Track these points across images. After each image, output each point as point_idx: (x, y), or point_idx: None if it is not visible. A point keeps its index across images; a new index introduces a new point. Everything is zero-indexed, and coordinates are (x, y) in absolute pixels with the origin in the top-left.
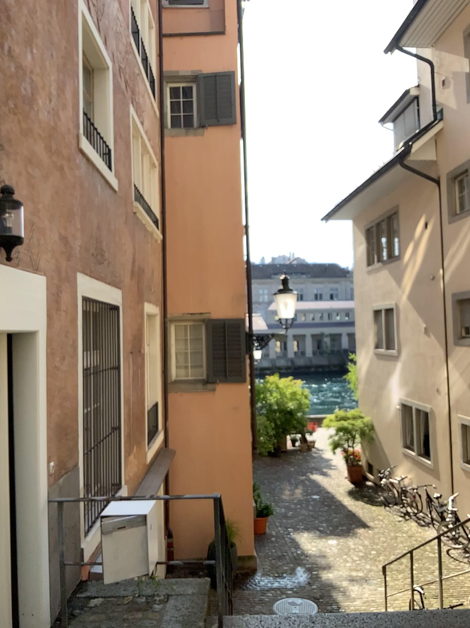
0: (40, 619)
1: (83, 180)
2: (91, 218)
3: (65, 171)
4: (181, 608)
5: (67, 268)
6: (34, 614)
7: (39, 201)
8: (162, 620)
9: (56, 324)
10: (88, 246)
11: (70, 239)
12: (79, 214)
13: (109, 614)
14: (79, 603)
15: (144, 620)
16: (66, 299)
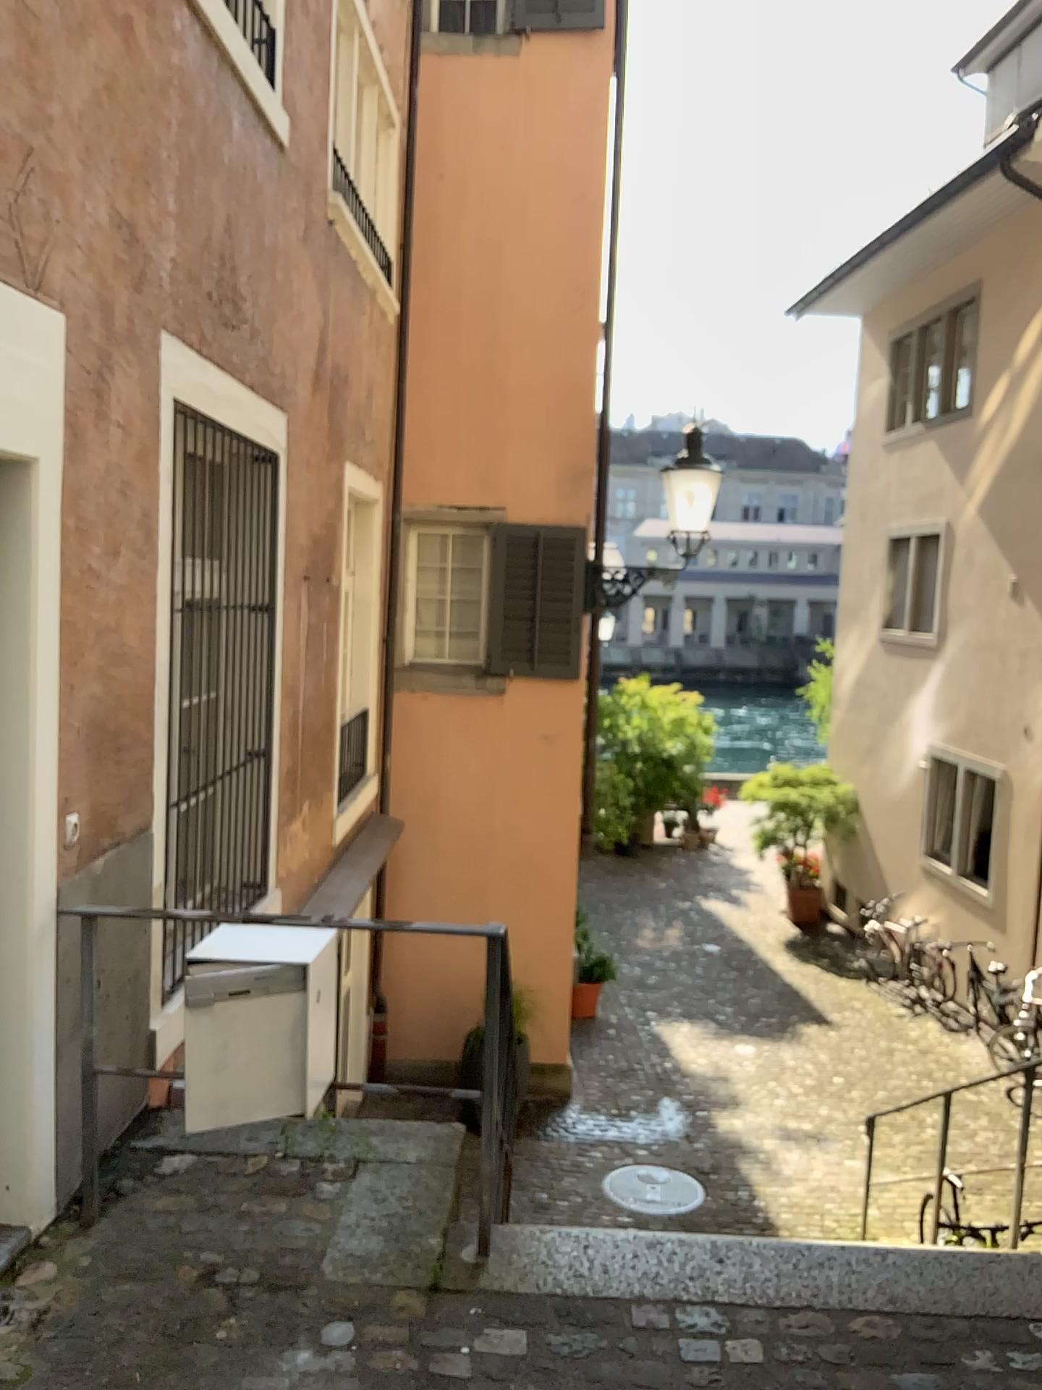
0: (32, 1200)
1: (189, 81)
2: (208, 194)
3: (133, 30)
4: (389, 1198)
5: (133, 309)
6: (16, 1188)
7: (46, 87)
8: (338, 1222)
9: (93, 456)
10: (197, 268)
11: (144, 231)
12: (173, 171)
13: (207, 1197)
14: (136, 1163)
15: (294, 1221)
16: (128, 396)
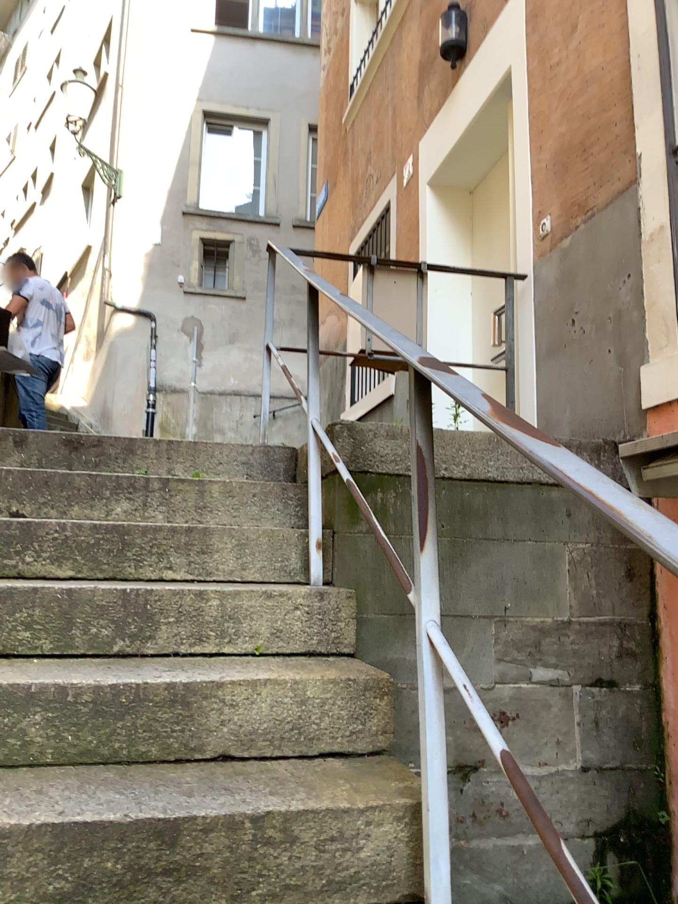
0: None
1: None
2: None
3: None
4: None
5: None
6: None
7: None
8: None
9: (542, 10)
10: None
11: None
12: None
13: None
14: None
15: None
16: None
